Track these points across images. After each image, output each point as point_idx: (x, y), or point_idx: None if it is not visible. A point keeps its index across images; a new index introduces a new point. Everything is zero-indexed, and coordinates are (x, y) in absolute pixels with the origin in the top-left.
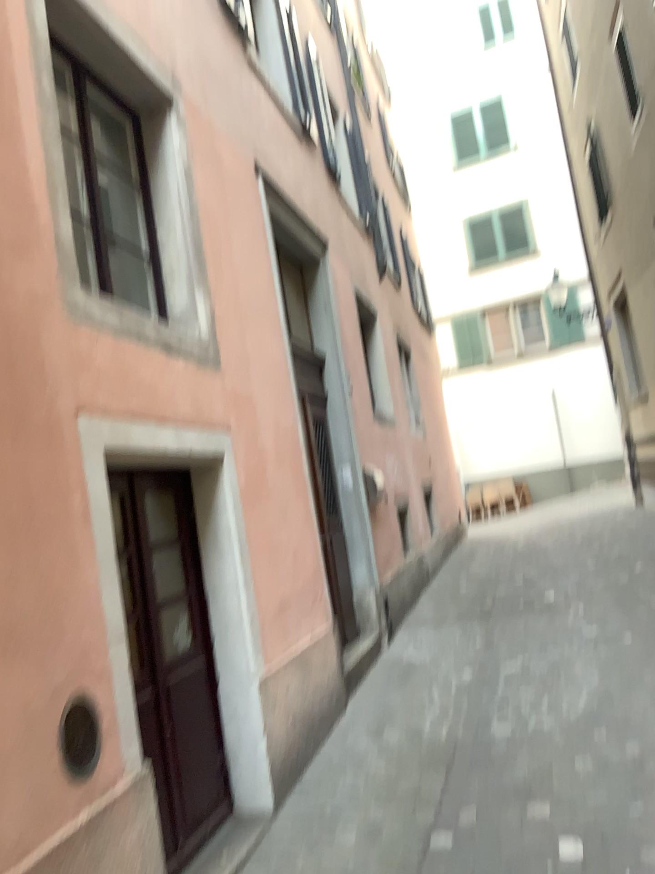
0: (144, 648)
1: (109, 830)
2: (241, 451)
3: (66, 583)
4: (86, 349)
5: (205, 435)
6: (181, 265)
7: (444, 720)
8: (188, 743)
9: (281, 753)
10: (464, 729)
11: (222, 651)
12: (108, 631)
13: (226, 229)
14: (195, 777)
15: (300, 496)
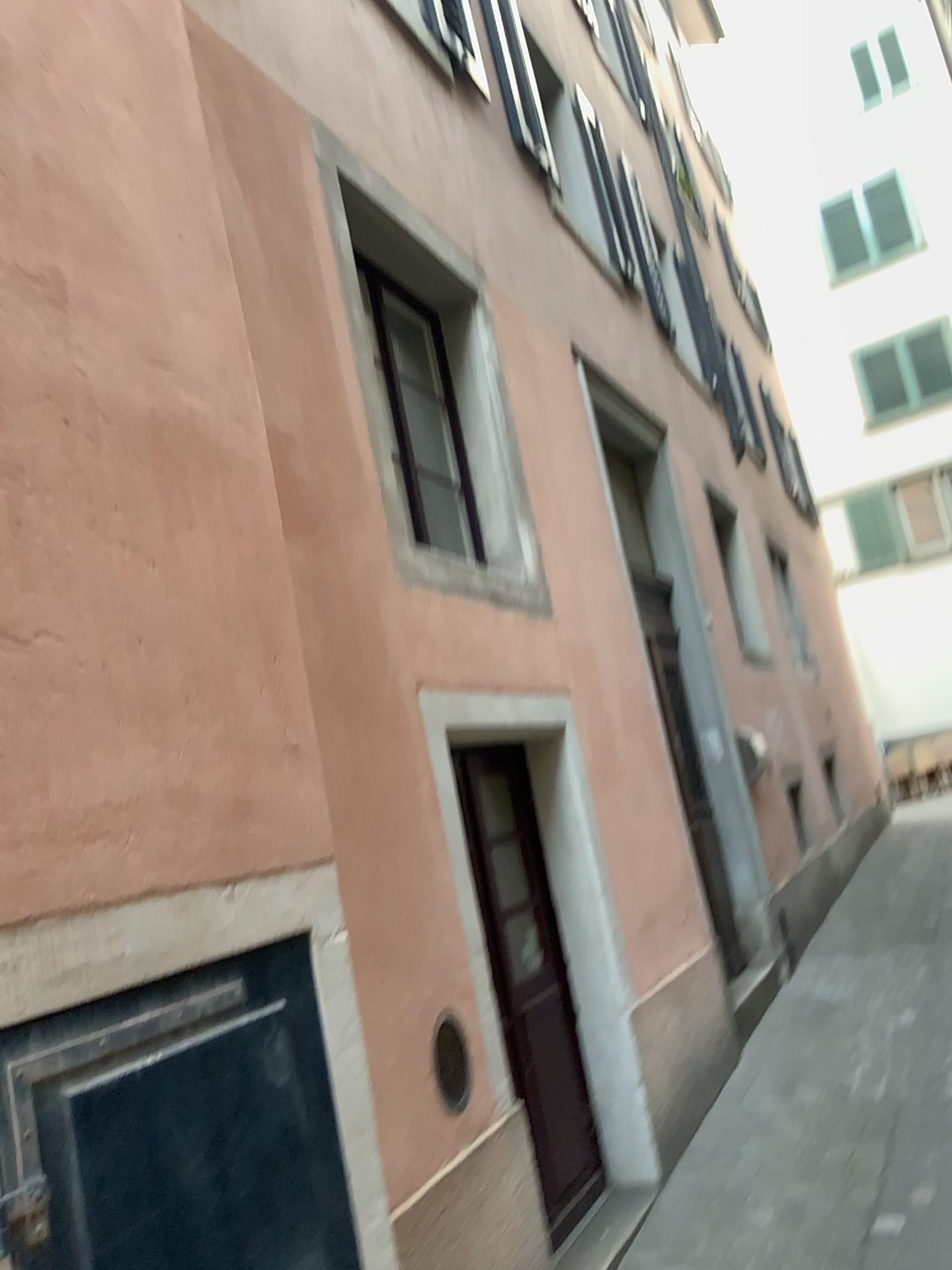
0: (491, 968)
1: (487, 1171)
2: (585, 719)
3: (422, 885)
4: (417, 613)
5: (545, 703)
6: (499, 493)
7: (881, 1073)
8: (549, 1089)
9: (662, 1108)
10: (909, 1085)
11: (580, 974)
12: (465, 941)
13: (545, 438)
14: (559, 1133)
15: (658, 773)
